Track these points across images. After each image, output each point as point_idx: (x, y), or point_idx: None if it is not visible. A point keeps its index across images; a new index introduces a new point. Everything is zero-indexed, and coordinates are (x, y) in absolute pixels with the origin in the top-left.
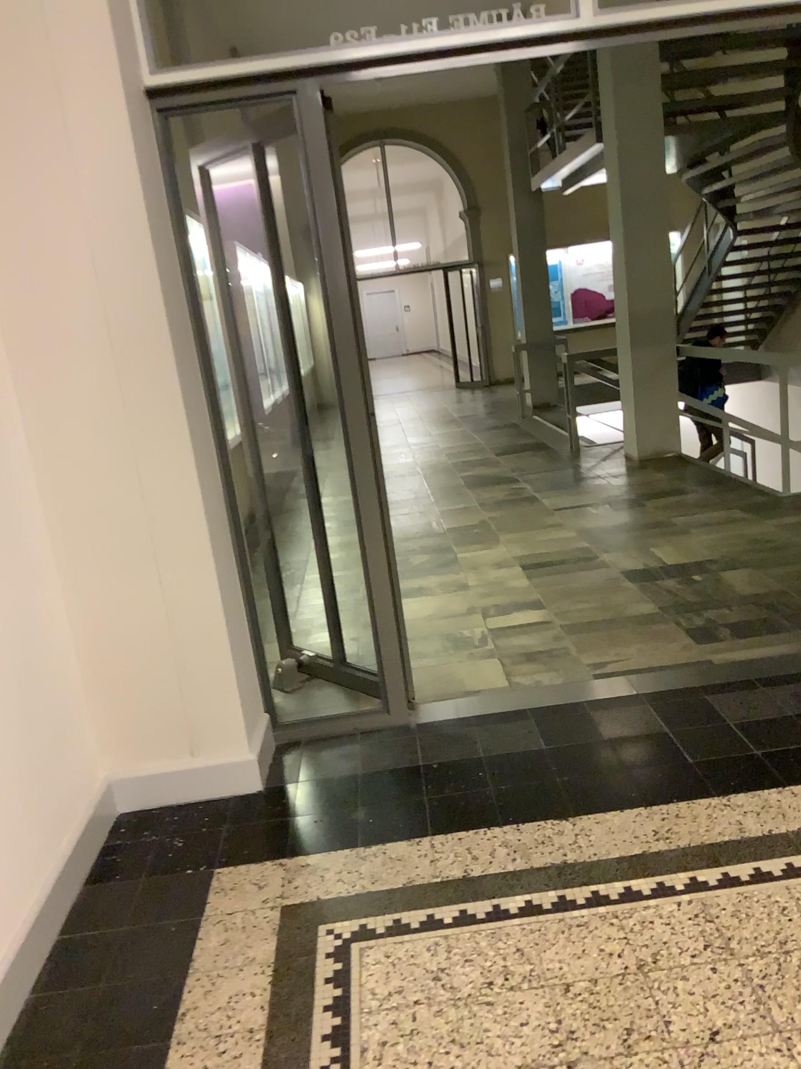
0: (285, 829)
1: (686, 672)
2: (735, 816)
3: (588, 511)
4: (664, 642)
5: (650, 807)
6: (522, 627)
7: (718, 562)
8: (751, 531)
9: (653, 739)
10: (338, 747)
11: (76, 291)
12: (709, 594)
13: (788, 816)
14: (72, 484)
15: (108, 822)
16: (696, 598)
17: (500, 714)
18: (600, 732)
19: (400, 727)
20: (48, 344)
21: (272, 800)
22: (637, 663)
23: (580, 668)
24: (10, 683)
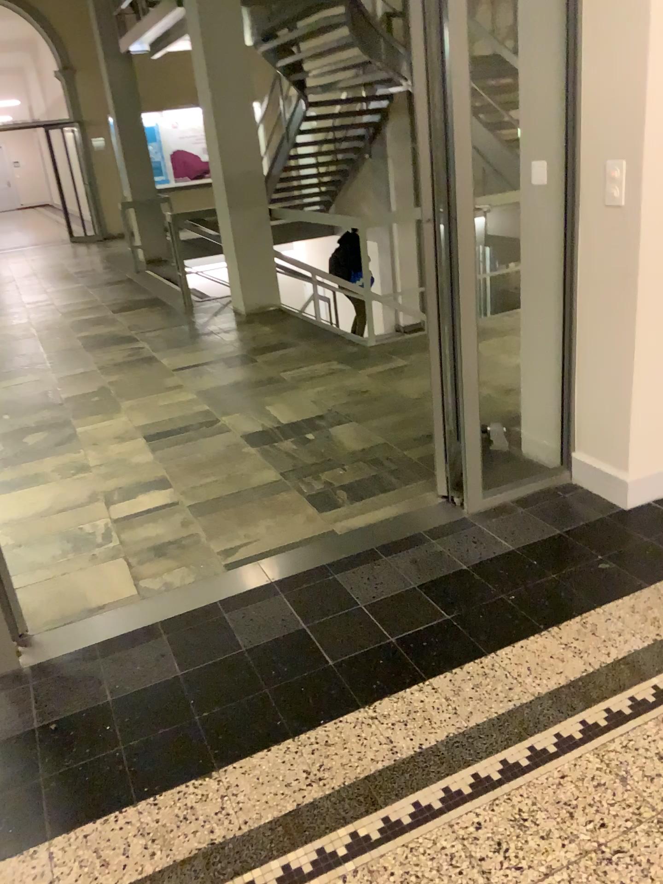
0: None
1: (314, 549)
2: (385, 733)
3: (203, 370)
4: (288, 515)
5: (299, 739)
6: (146, 513)
7: (327, 417)
8: (351, 382)
9: (291, 642)
10: None
11: None
12: (324, 454)
13: (434, 721)
14: None
15: None
16: (312, 459)
17: (127, 634)
18: (236, 642)
19: (10, 673)
20: None
21: None
22: (266, 543)
23: (209, 558)
24: None
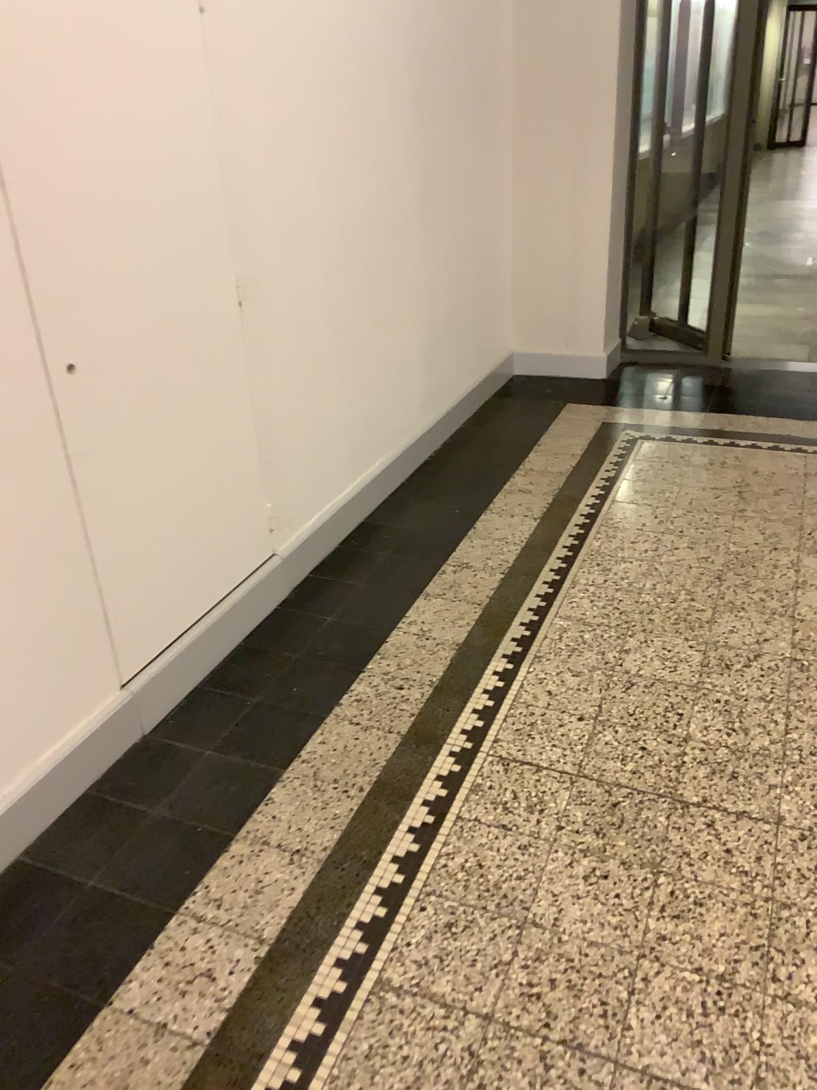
0: (616, 396)
1: None
2: None
3: None
4: None
5: None
6: None
7: None
8: None
9: None
10: (665, 369)
11: (564, 9)
12: None
13: None
14: (534, 147)
15: (511, 373)
16: None
17: (789, 371)
18: None
19: (711, 366)
20: (539, 46)
21: (612, 383)
22: None
23: None
24: (482, 258)
